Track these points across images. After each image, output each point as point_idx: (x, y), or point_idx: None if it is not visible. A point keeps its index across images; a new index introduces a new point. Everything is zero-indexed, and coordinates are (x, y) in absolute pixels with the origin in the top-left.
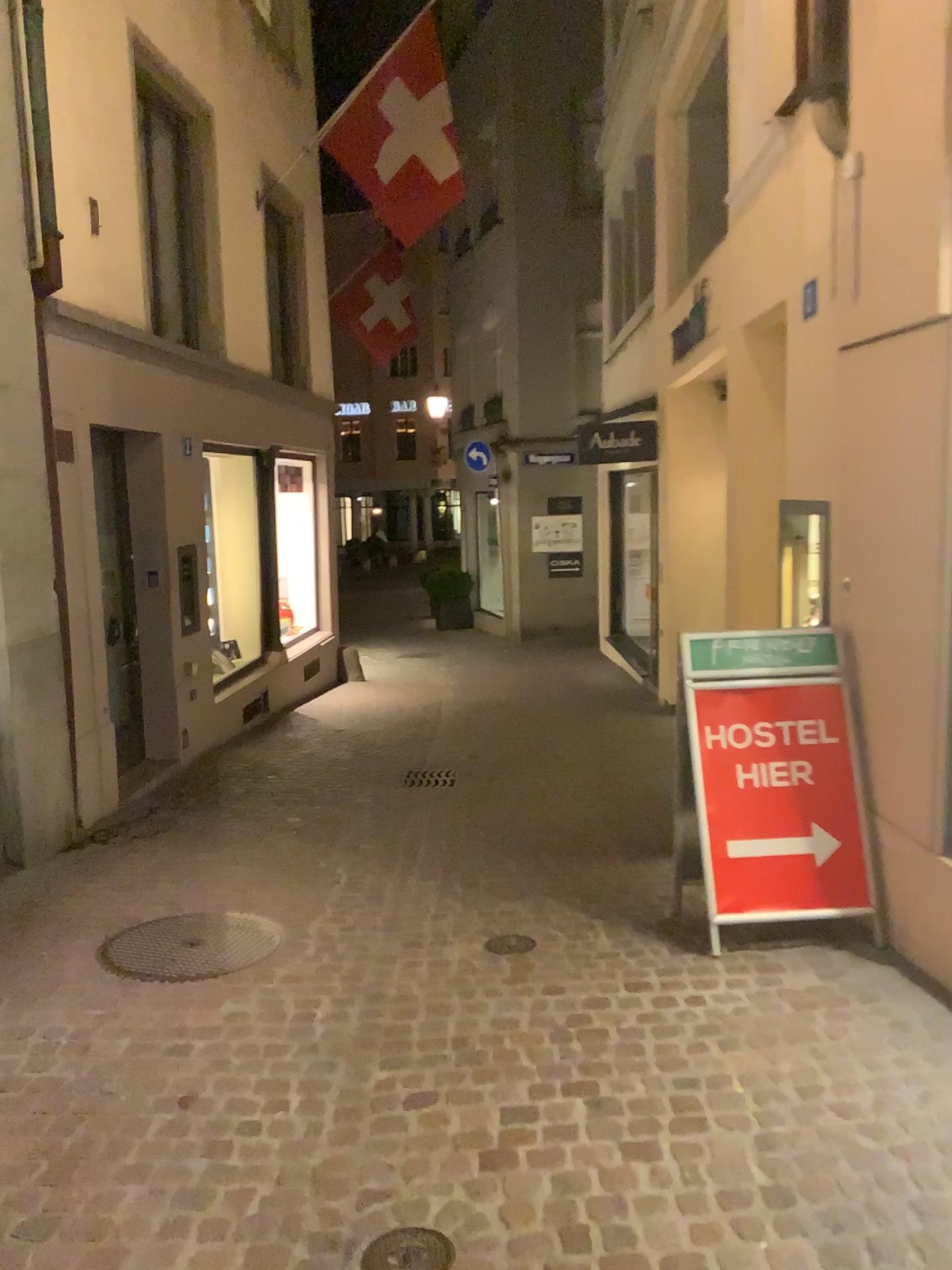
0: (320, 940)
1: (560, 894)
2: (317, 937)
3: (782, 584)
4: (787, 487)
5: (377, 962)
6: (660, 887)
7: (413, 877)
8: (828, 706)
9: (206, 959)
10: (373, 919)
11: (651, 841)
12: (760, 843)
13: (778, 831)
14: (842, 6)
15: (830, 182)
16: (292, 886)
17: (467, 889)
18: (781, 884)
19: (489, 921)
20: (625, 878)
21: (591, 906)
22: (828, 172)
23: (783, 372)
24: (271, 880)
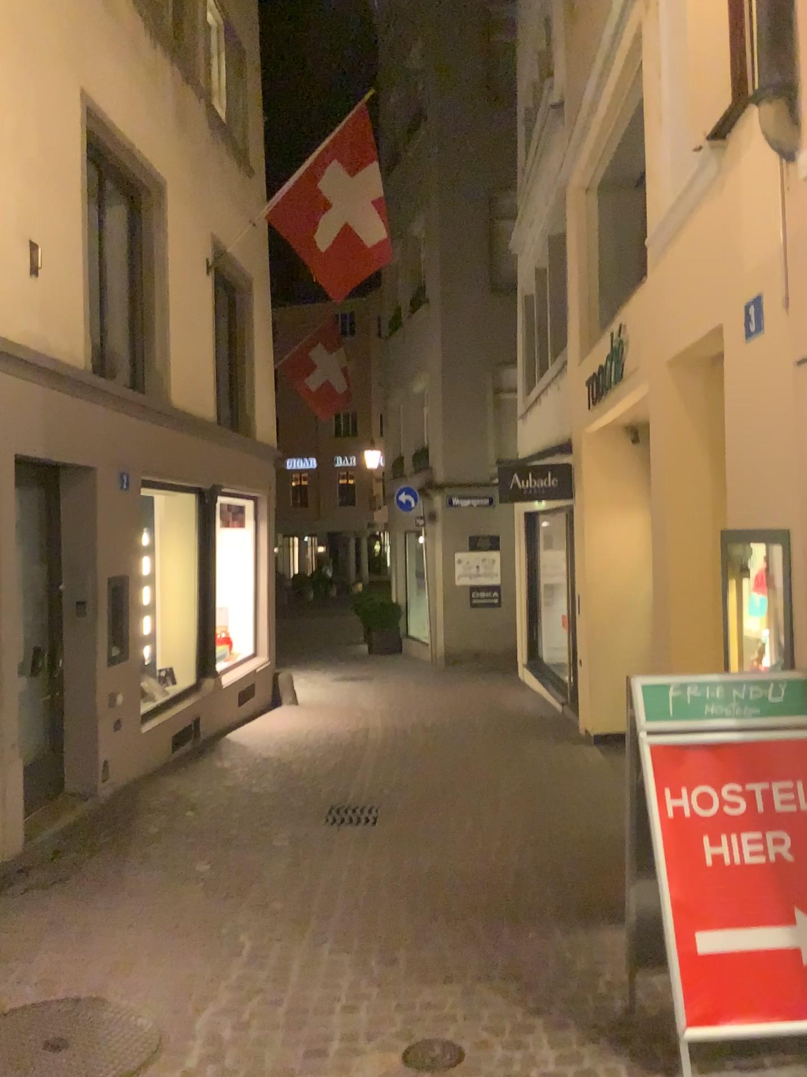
0: (208, 1040)
1: (490, 973)
2: (205, 1034)
3: (725, 619)
4: (728, 516)
5: (271, 1076)
6: (604, 965)
7: (325, 944)
8: (802, 762)
9: (64, 1071)
10: (274, 1007)
11: (587, 900)
12: (731, 930)
13: (752, 916)
14: (786, 9)
15: (777, 190)
16: (188, 956)
17: (384, 964)
18: (759, 983)
19: (408, 1011)
20: (563, 951)
21: (526, 992)
22: (774, 180)
23: (721, 397)
24: (165, 947)
